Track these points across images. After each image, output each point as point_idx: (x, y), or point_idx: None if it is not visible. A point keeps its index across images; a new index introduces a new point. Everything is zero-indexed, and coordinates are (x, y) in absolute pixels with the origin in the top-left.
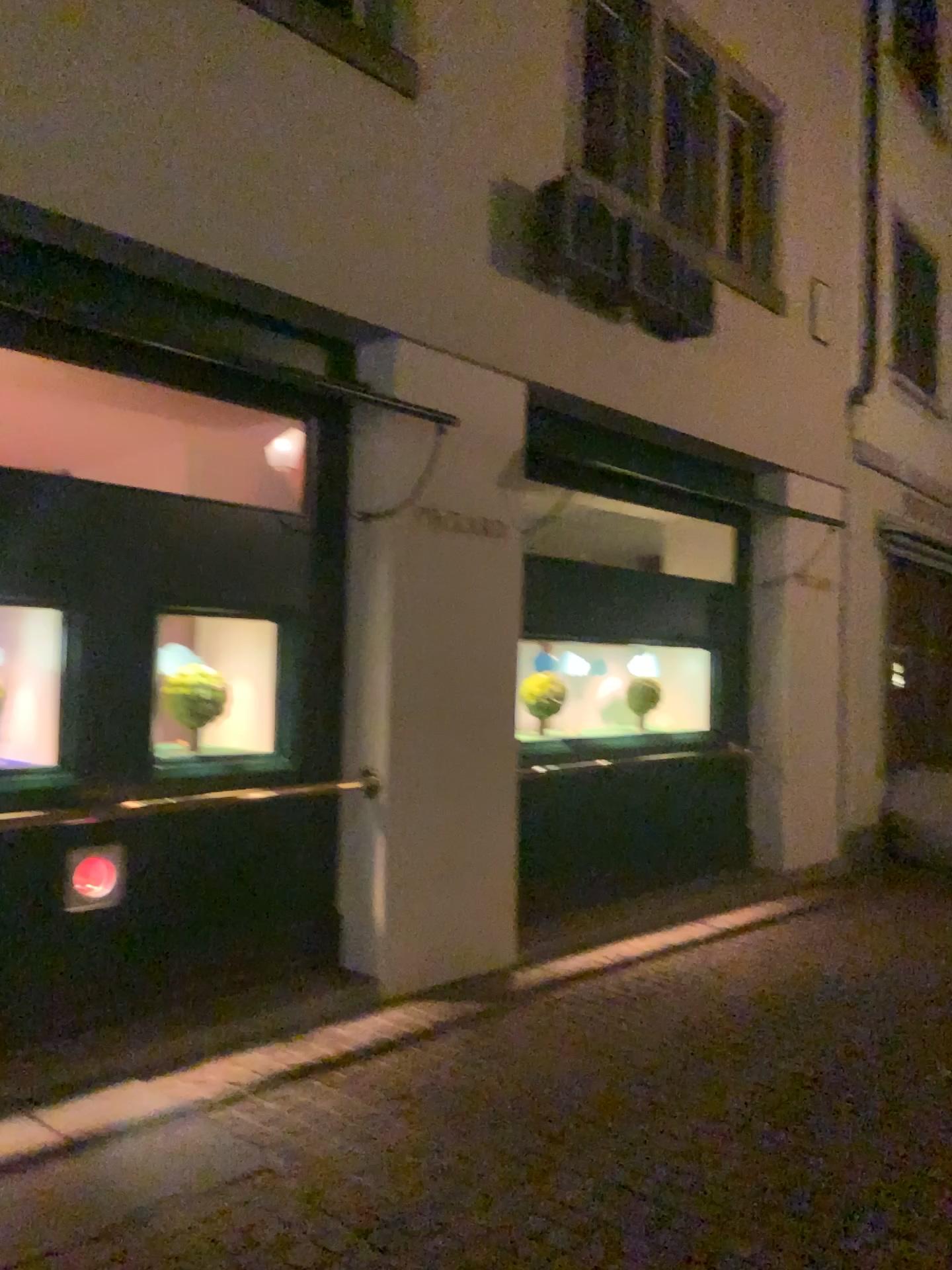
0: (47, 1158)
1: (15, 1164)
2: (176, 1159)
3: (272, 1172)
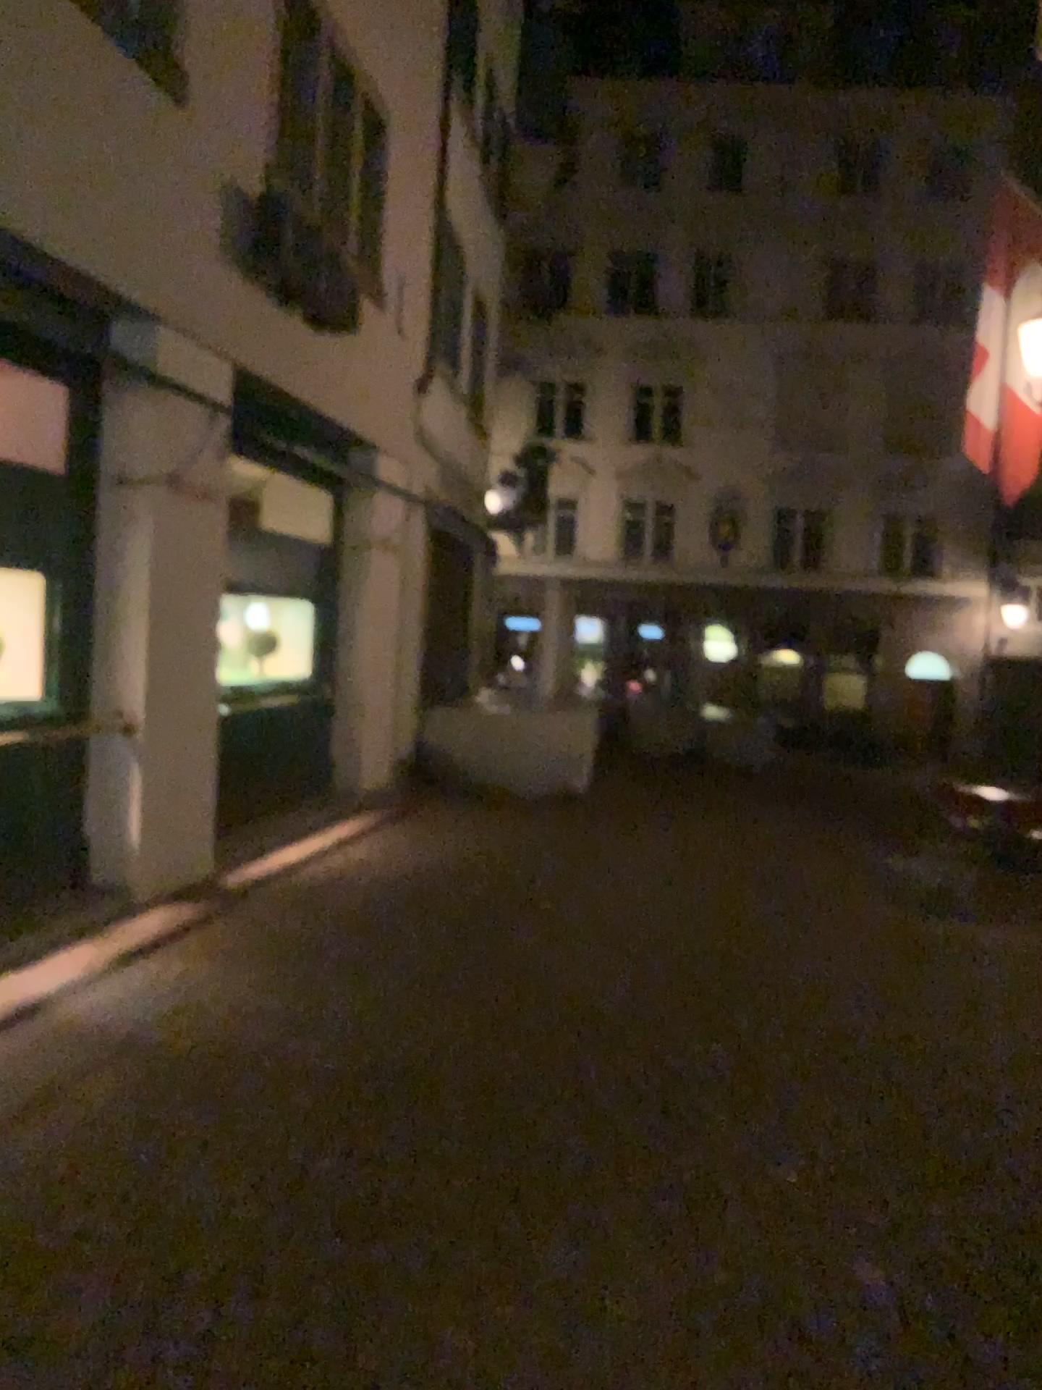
0: (21, 1021)
1: (0, 1027)
2: (118, 1009)
3: (200, 1004)
